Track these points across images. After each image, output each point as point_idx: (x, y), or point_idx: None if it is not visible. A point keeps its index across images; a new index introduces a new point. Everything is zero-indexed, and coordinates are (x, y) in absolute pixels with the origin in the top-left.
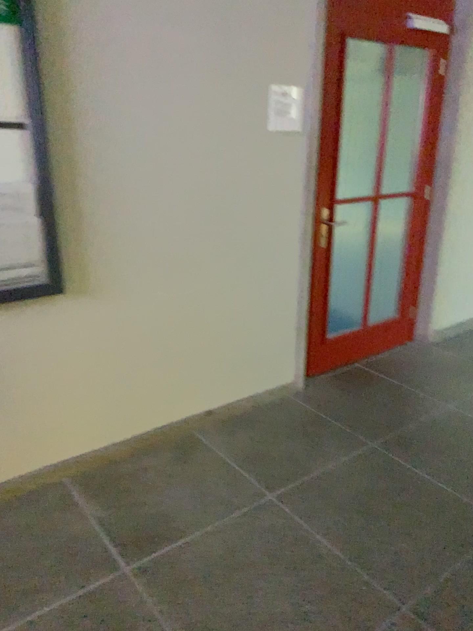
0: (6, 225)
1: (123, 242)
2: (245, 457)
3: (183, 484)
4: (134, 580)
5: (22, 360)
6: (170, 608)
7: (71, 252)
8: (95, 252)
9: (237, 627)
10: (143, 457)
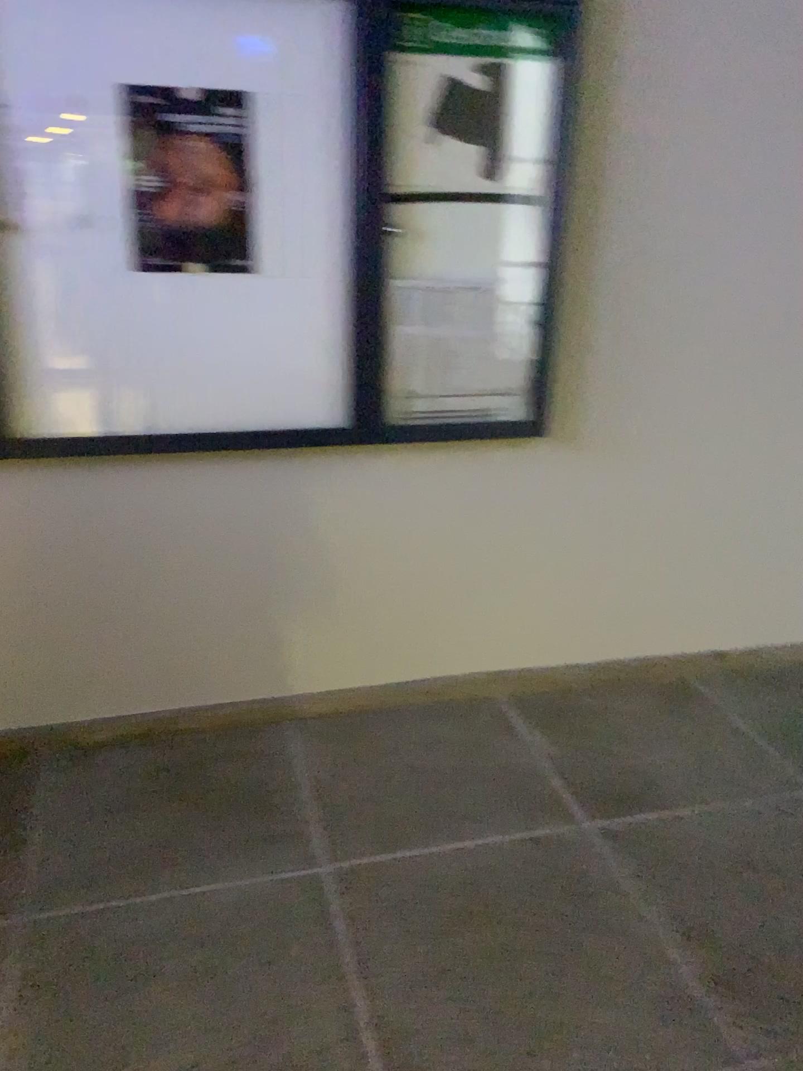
0: (493, 334)
1: (637, 373)
2: (772, 728)
3: (671, 741)
4: (600, 839)
5: (477, 520)
6: (650, 887)
7: (565, 379)
8: (596, 382)
9: (750, 938)
10: (612, 693)
